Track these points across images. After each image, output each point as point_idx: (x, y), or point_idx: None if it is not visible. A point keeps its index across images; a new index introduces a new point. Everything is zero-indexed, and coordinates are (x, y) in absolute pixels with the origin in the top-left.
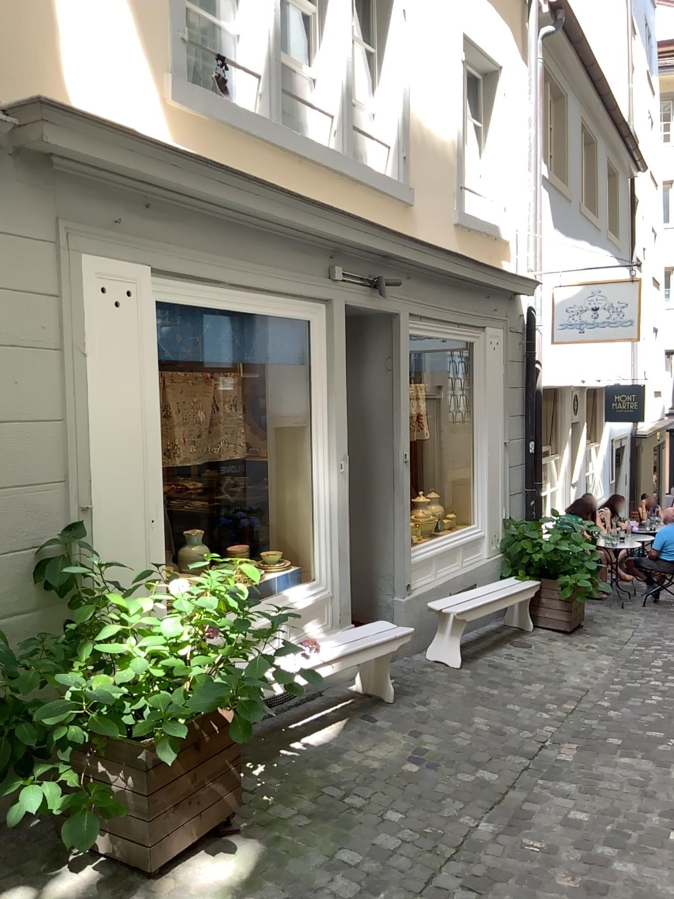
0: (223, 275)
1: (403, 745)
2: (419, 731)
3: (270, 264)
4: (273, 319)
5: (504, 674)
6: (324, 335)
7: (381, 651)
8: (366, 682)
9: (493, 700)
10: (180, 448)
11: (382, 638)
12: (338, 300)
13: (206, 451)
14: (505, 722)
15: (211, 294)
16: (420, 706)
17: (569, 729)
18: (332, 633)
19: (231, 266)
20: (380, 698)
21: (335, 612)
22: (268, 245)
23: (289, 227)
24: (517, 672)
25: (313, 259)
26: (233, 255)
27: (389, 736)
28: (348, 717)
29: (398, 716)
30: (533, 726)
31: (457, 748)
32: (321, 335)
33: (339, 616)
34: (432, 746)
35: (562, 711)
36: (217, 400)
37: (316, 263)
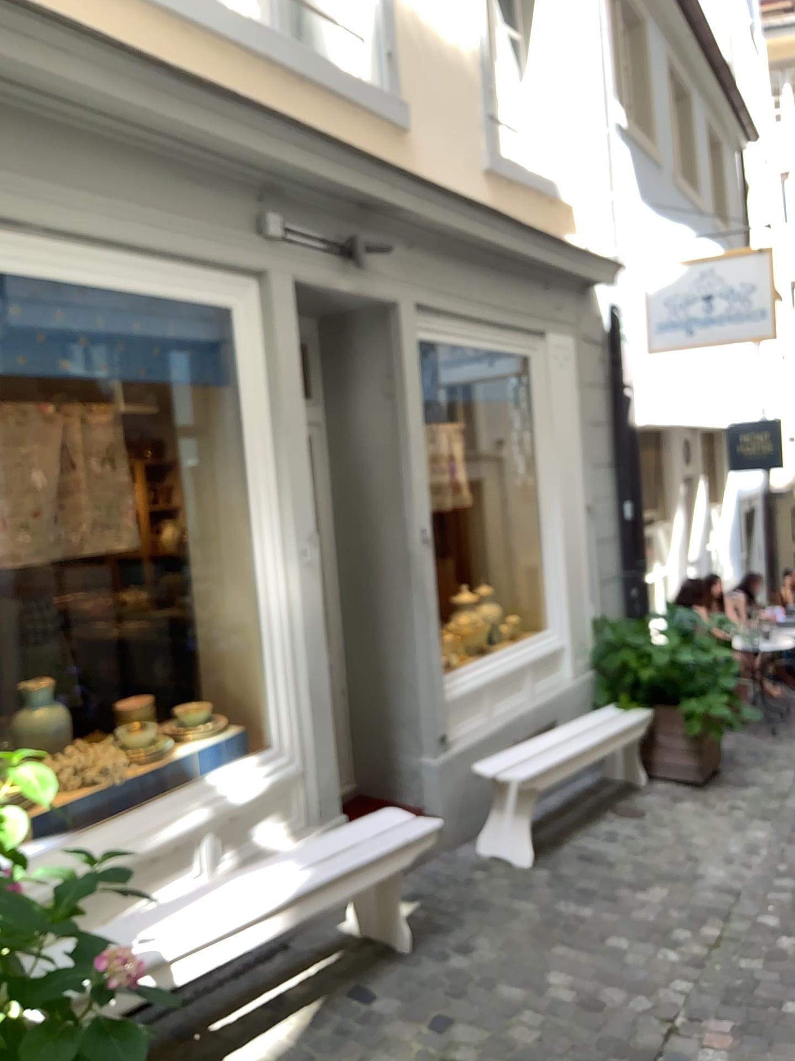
0: (27, 212)
1: (416, 1059)
2: (448, 1019)
3: (132, 202)
4: (155, 304)
5: (601, 873)
6: (257, 333)
7: (378, 872)
8: (359, 924)
9: (583, 933)
10: (6, 538)
11: (384, 842)
12: (279, 274)
13: (58, 541)
14: (604, 983)
15: (3, 248)
16: (456, 957)
17: (718, 992)
18: (304, 836)
19: (47, 198)
20: (387, 947)
21: (315, 795)
22: (129, 169)
23: (161, 132)
24: (623, 870)
25: (226, 202)
26: (50, 177)
27: (391, 1036)
28: (324, 995)
29: (414, 985)
30: (653, 989)
31: (515, 1058)
32: (250, 333)
33: (323, 799)
34: (470, 1054)
35: (701, 950)
36: (73, 451)
37: (232, 210)
